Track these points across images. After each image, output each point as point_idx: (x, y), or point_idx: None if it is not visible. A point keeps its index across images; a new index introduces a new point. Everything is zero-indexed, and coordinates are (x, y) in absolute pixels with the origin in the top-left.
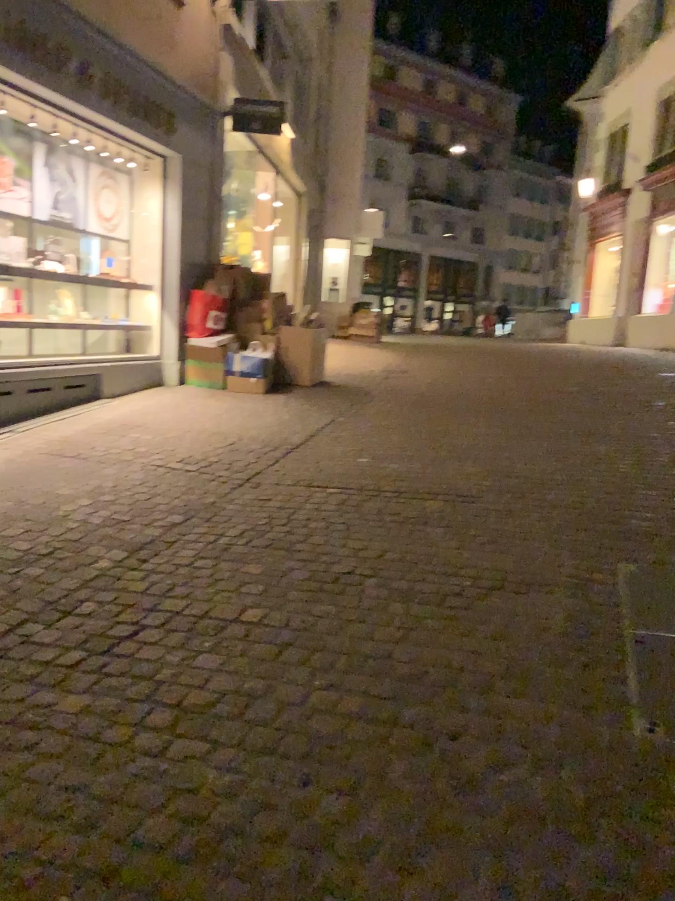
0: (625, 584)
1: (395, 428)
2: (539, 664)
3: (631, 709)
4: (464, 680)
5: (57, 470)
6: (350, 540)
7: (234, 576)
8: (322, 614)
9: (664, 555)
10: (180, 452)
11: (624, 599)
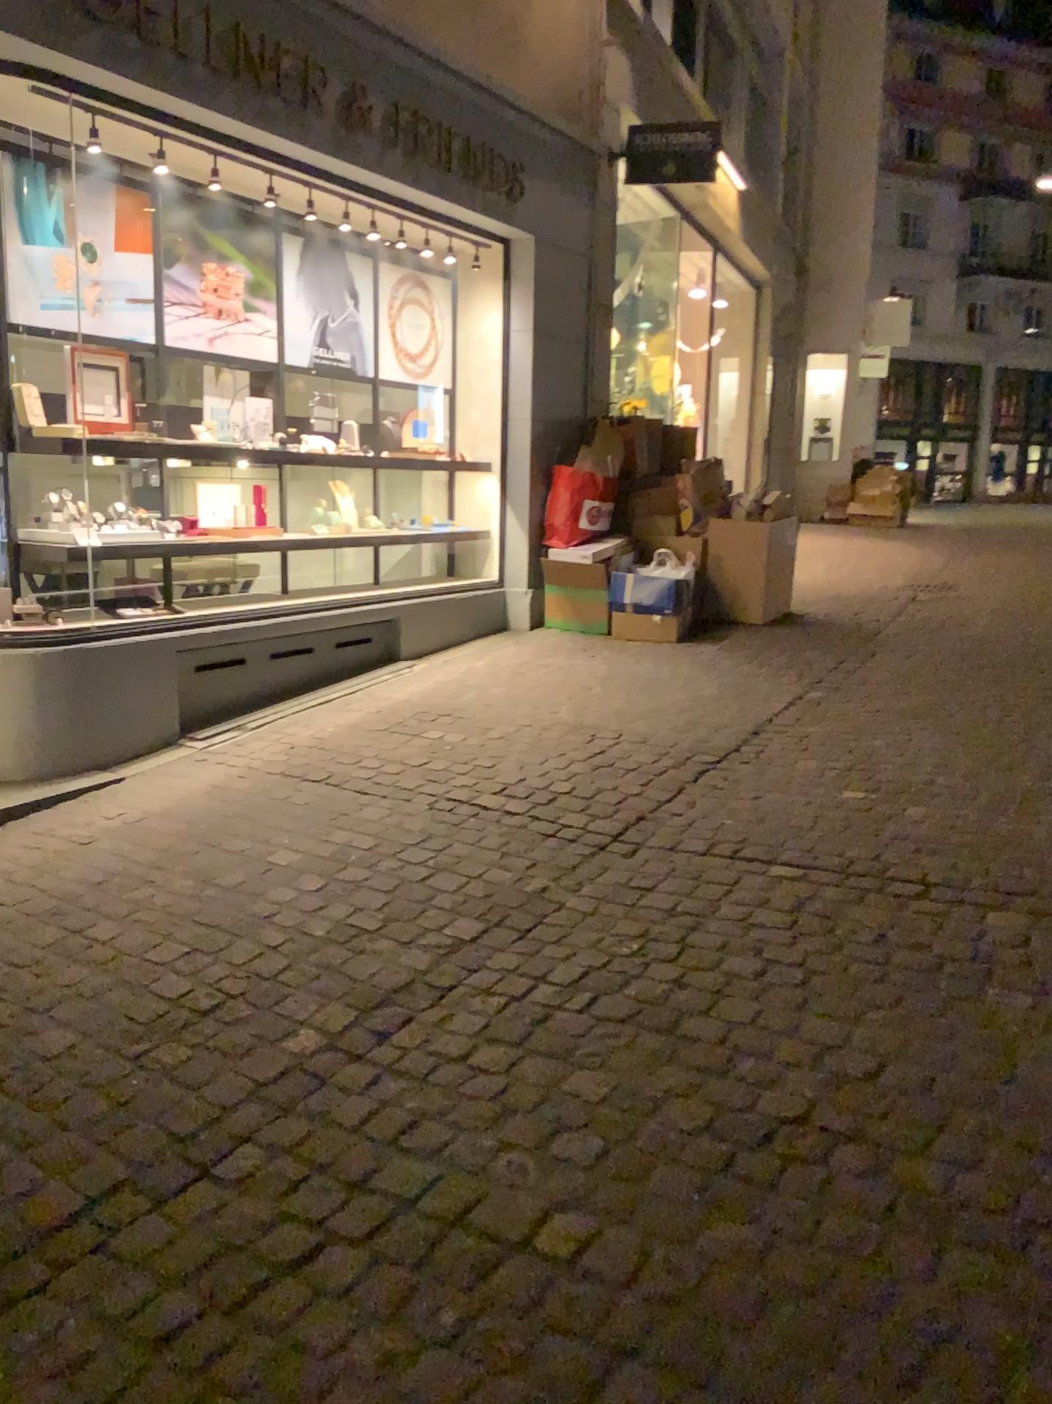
0: None
1: (918, 718)
2: None
3: None
4: None
5: (279, 812)
6: (808, 1015)
7: (545, 1103)
8: (722, 1253)
9: None
10: (501, 771)
11: None
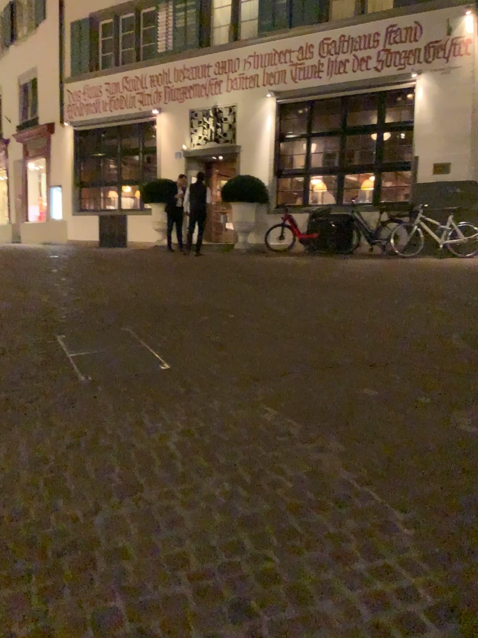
0: (61, 340)
1: None
2: (34, 371)
3: (76, 374)
4: (2, 382)
5: None
6: None
7: None
8: None
9: (75, 329)
10: None
11: (62, 345)
